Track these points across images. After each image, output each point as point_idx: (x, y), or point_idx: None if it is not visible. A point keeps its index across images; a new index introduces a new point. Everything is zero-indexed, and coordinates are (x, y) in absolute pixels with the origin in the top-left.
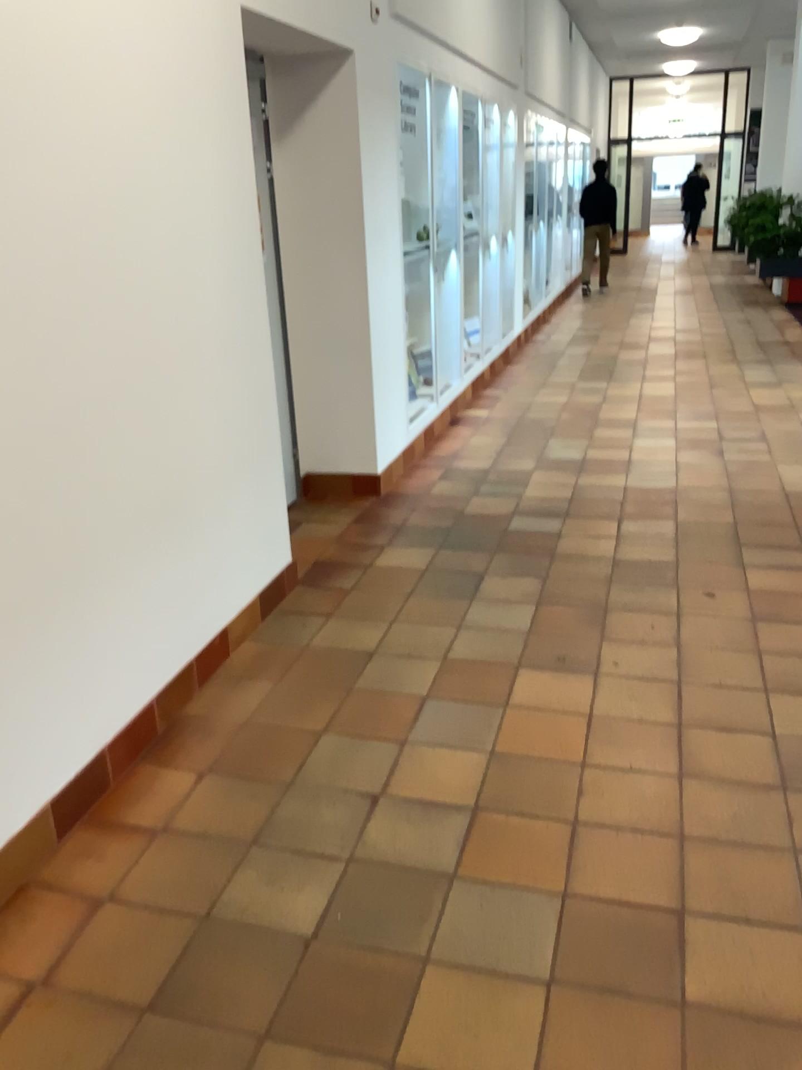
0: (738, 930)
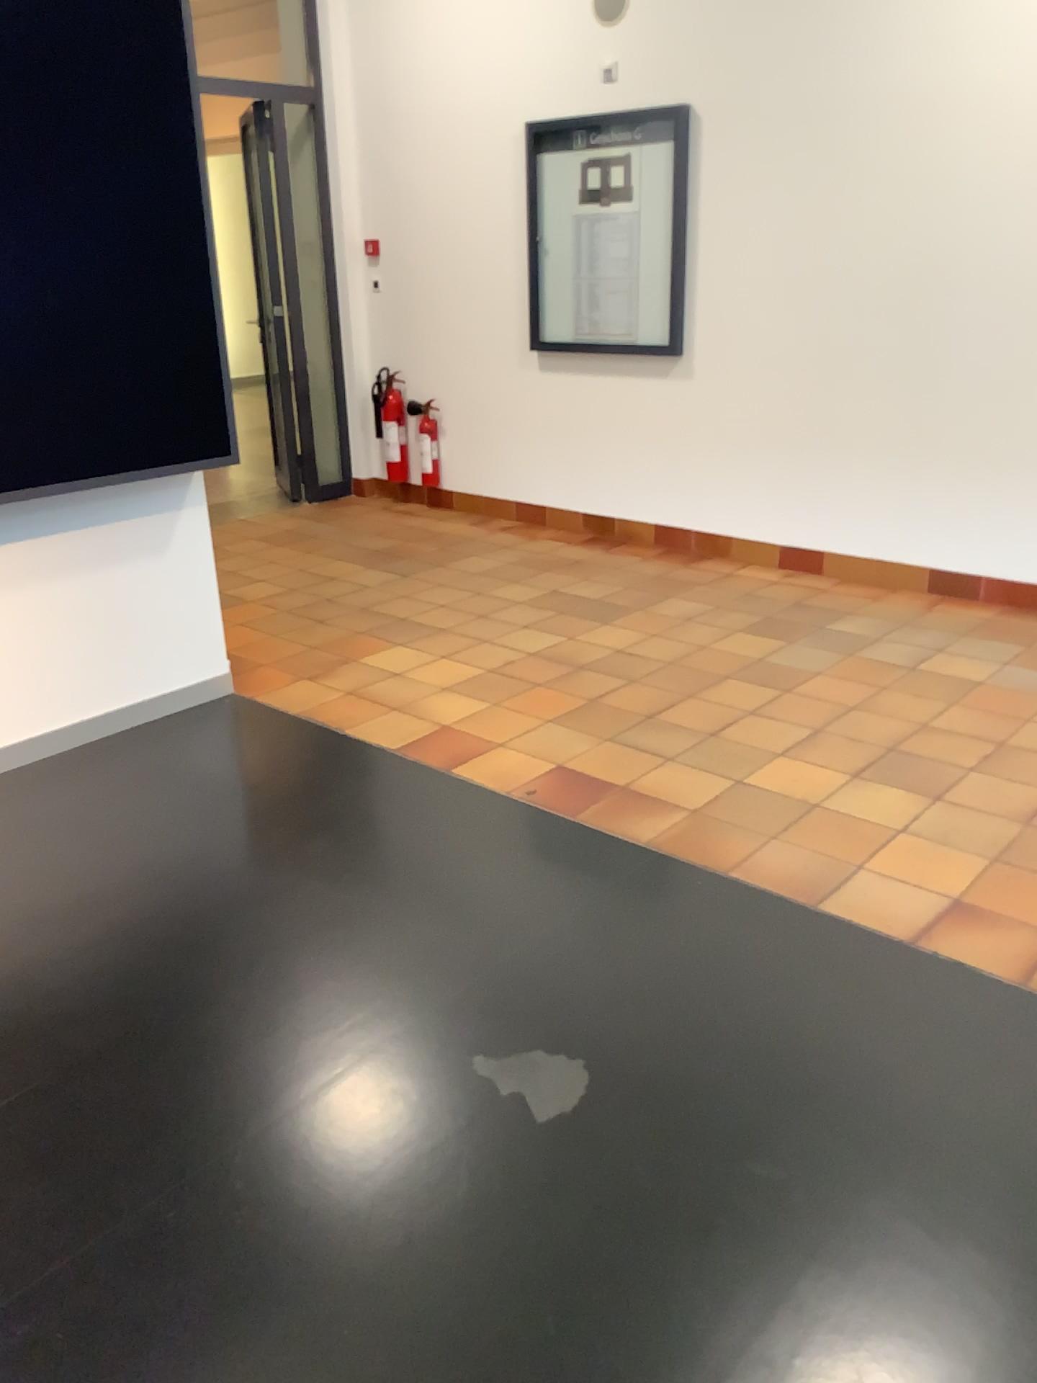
0: (766, 698)
